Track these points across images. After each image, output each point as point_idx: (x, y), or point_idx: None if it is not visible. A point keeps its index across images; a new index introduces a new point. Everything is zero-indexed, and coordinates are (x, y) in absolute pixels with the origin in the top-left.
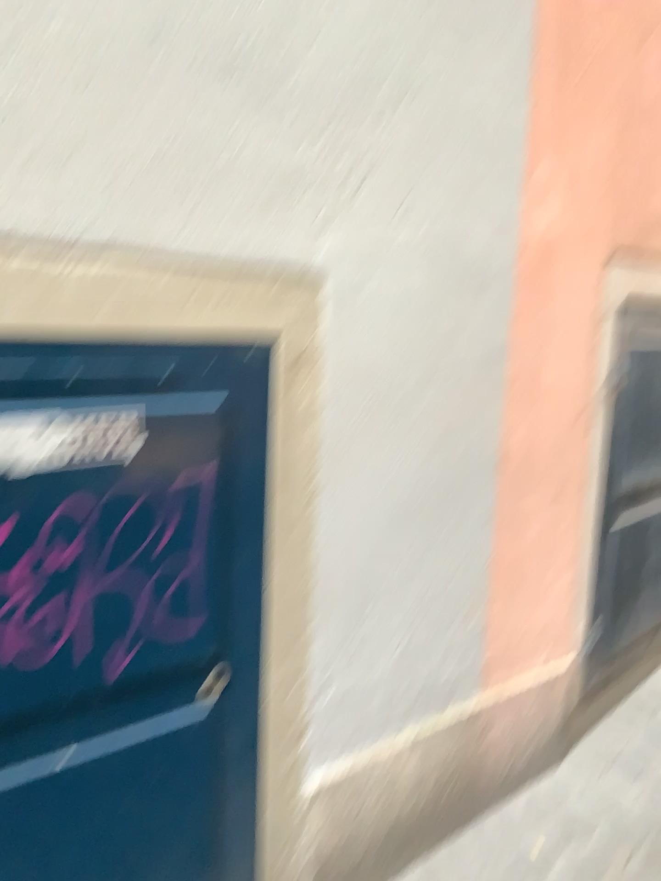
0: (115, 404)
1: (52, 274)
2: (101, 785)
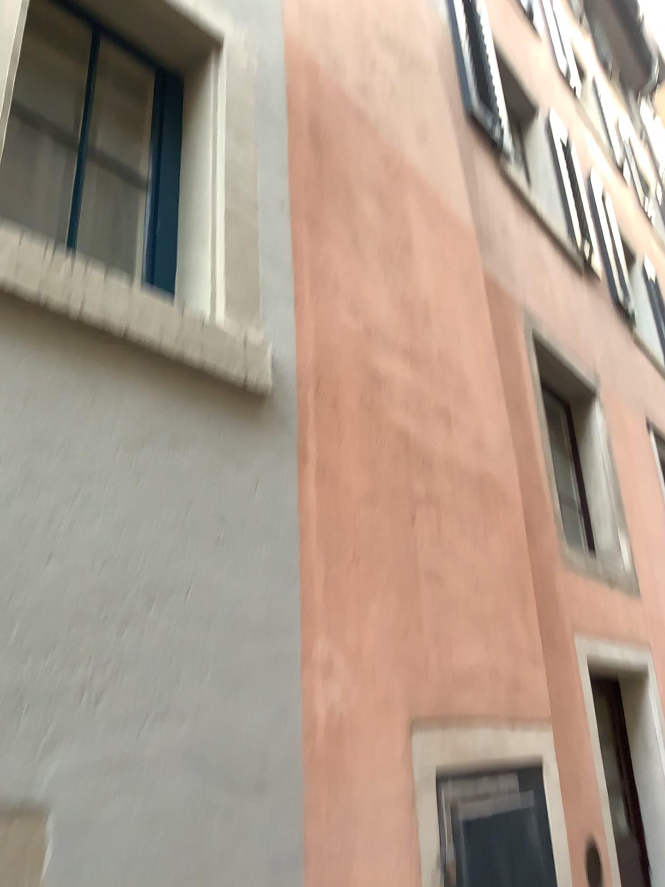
0: None
1: None
2: None
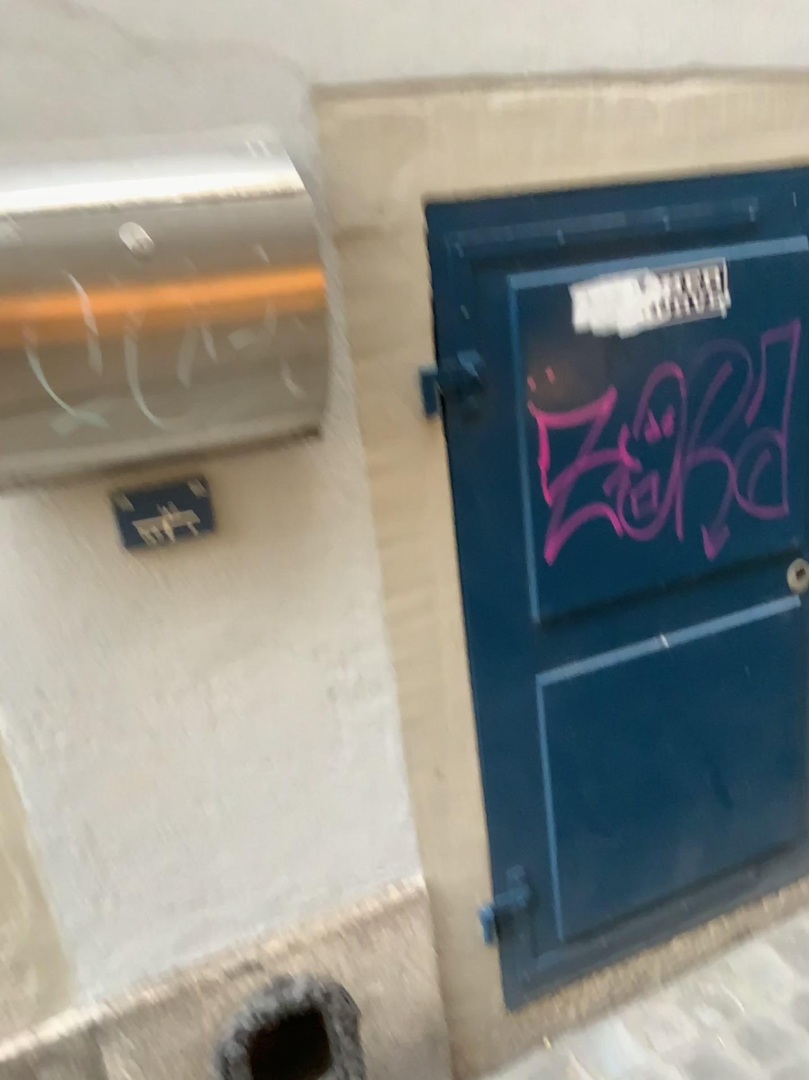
0: (695, 258)
1: (633, 111)
2: (687, 674)
